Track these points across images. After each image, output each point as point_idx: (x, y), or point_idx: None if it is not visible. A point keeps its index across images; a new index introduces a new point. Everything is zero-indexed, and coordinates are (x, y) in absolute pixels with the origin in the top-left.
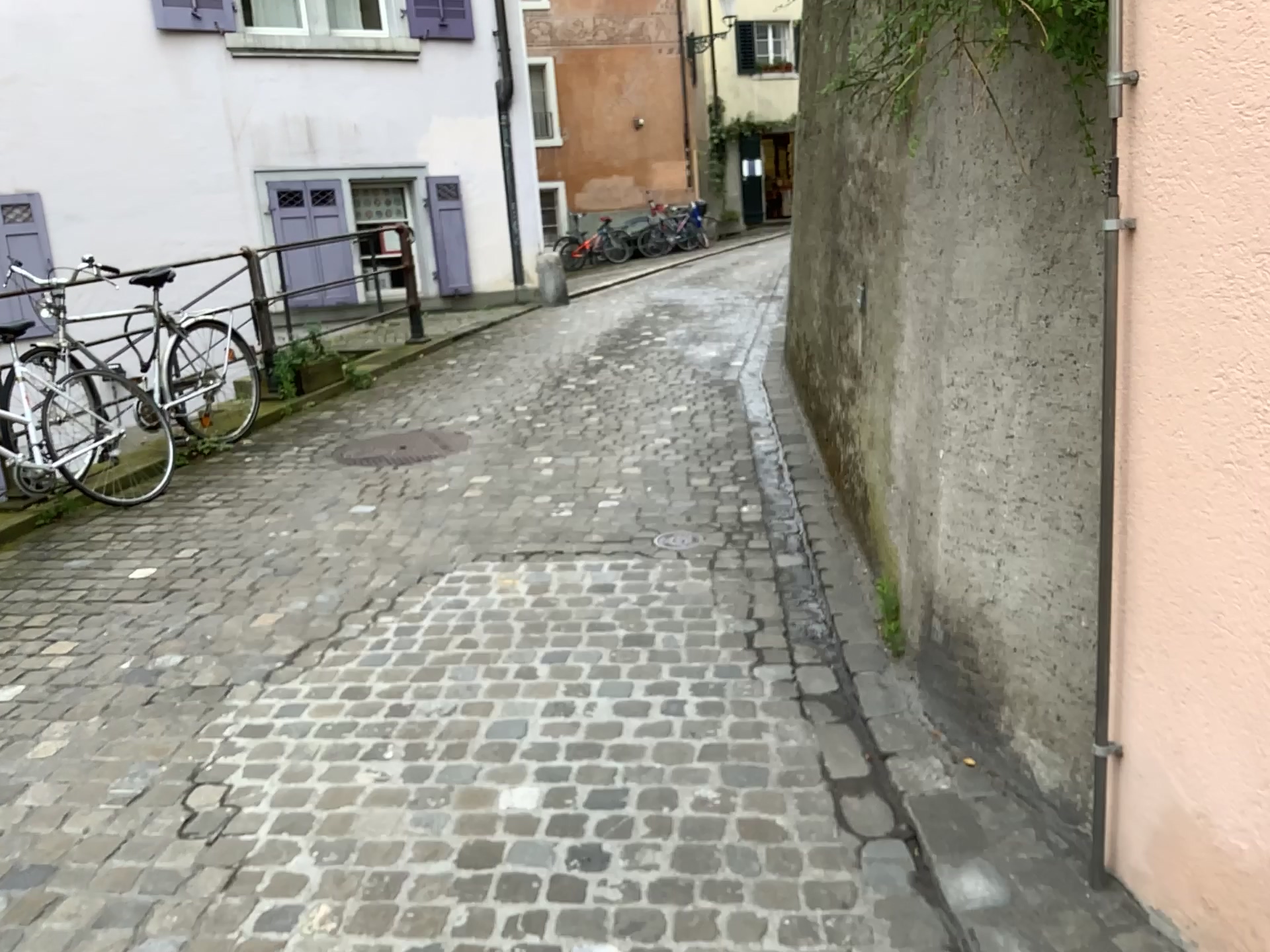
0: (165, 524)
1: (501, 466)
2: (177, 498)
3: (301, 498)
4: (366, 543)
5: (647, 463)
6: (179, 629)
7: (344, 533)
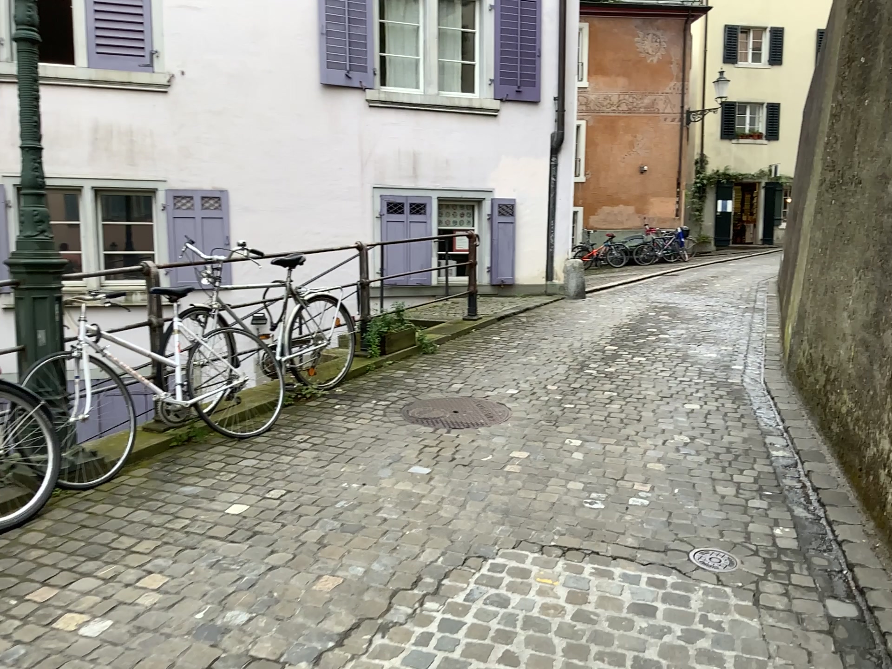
0: (264, 459)
1: (539, 444)
2: (278, 435)
3: (372, 451)
4: (421, 509)
5: (670, 461)
6: (252, 580)
7: (403, 494)
